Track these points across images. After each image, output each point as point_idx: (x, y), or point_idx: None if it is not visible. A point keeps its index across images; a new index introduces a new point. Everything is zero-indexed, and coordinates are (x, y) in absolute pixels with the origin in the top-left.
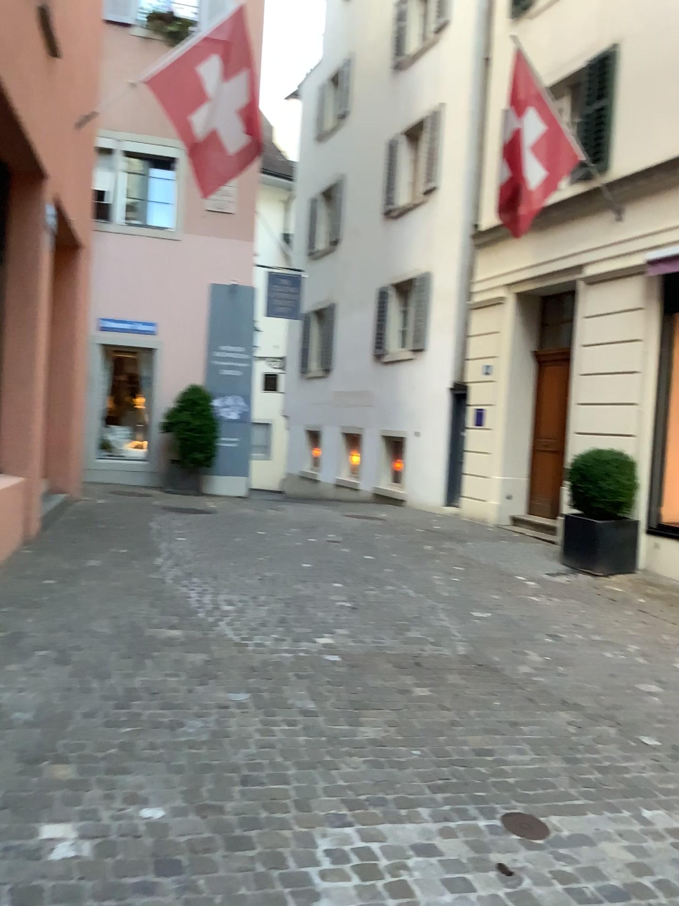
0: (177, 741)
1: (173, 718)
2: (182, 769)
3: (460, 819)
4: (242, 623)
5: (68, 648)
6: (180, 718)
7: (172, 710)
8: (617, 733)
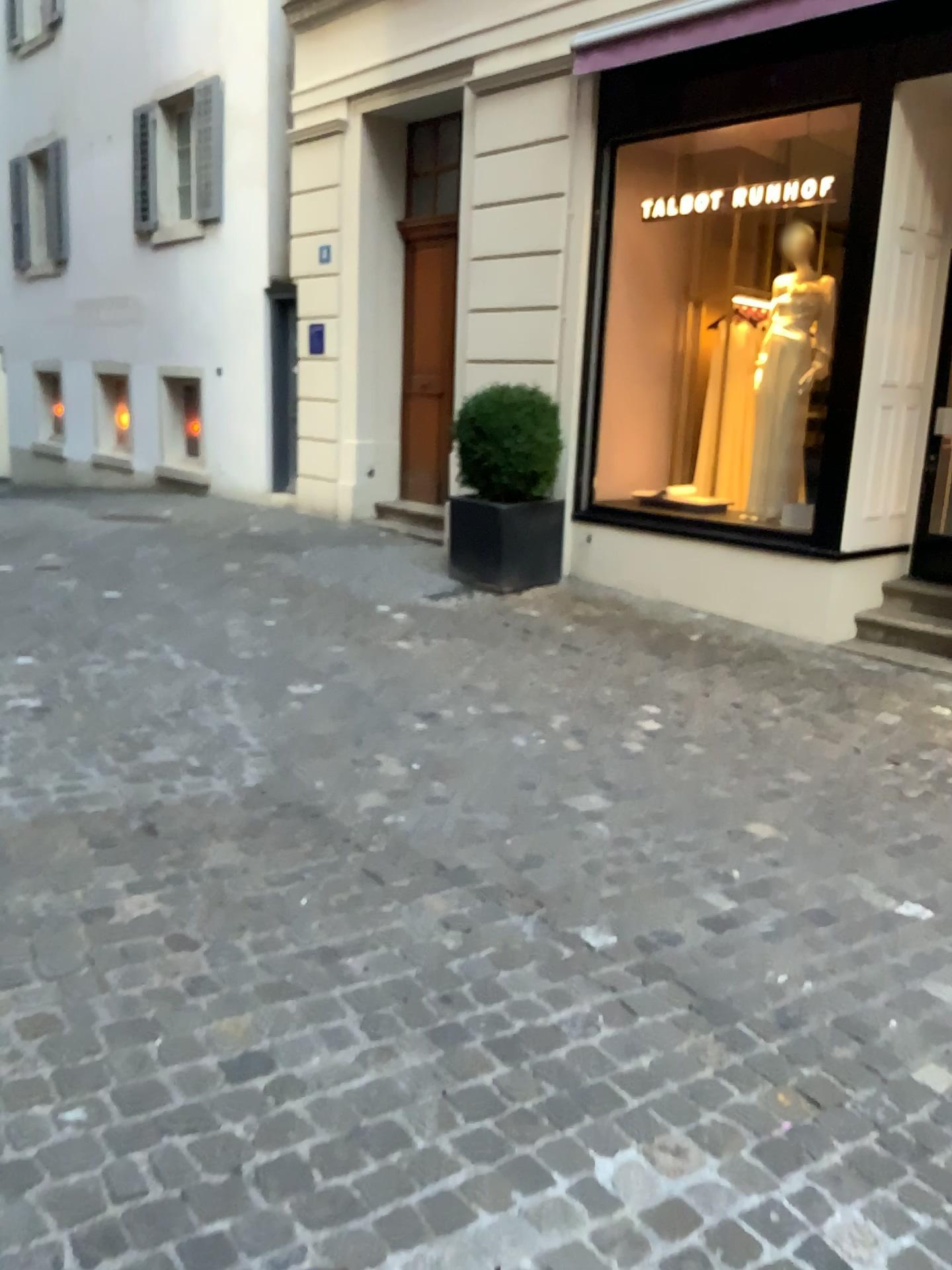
0: None
1: None
2: None
3: None
4: None
5: None
6: None
7: None
8: (537, 939)
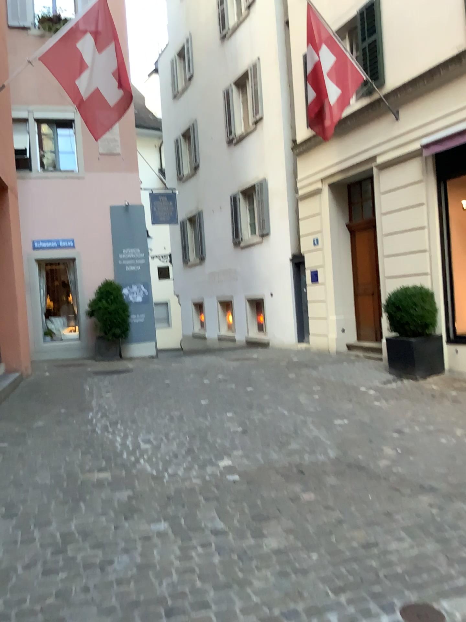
0: (106, 582)
1: (103, 558)
2: (111, 612)
3: (366, 621)
4: (157, 458)
5: (13, 503)
6: (108, 557)
7: (102, 550)
8: None
